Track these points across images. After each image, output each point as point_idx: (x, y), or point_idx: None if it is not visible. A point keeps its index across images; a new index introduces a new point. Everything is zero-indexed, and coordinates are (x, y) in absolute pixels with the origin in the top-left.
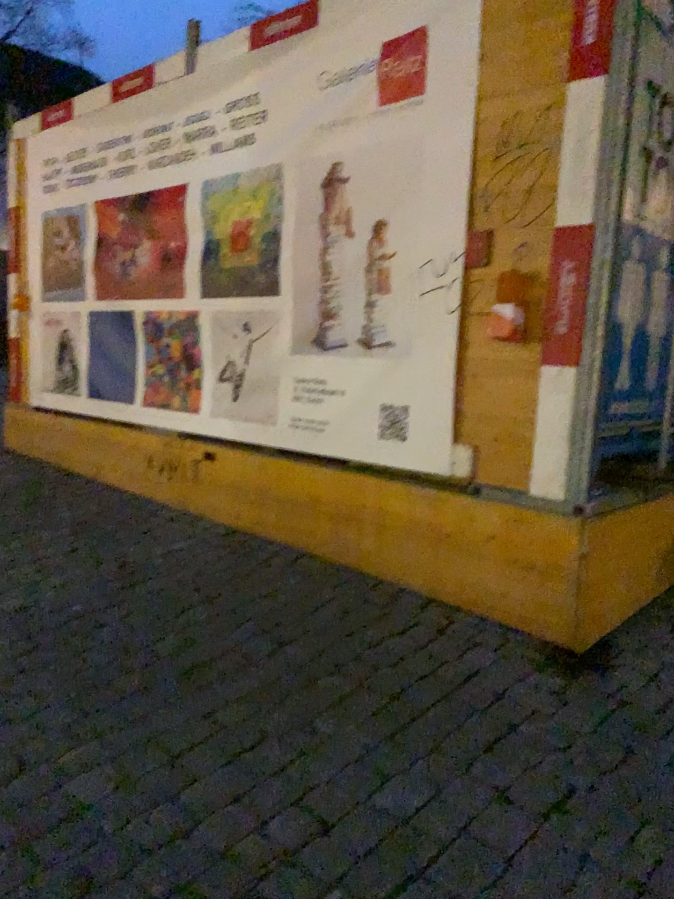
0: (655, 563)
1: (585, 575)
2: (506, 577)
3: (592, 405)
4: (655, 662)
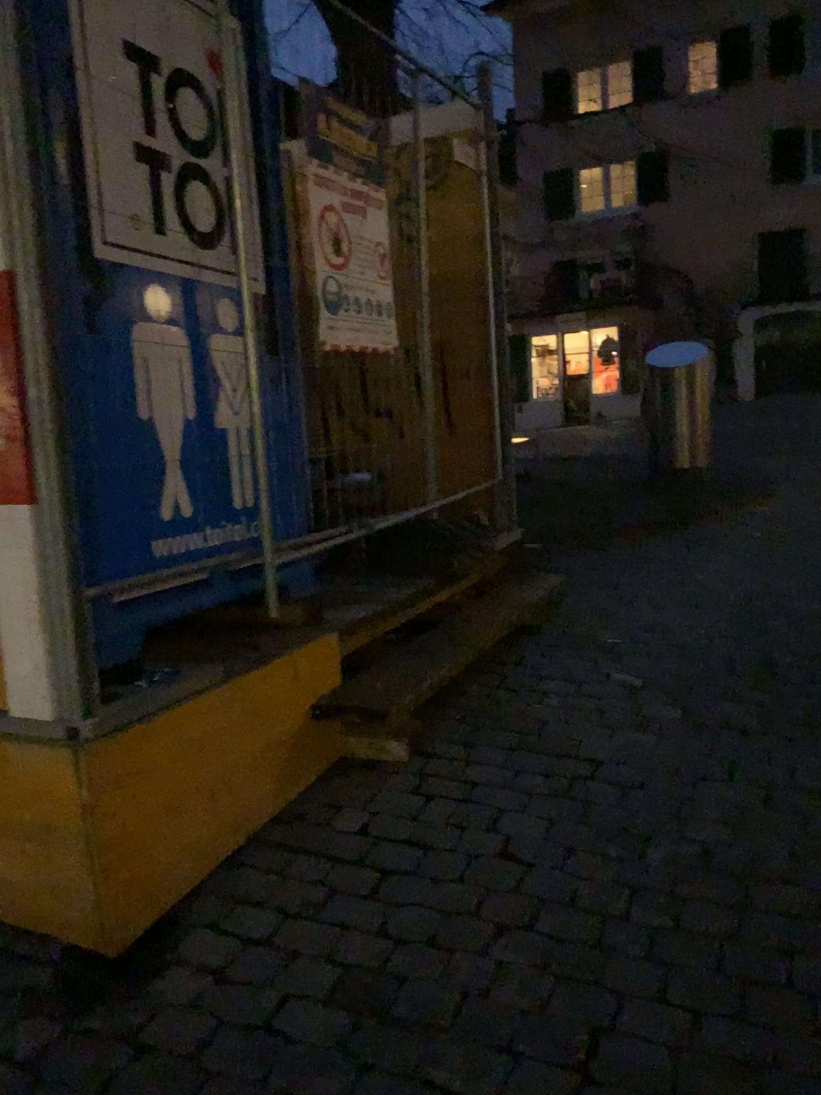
0: (272, 762)
1: (98, 835)
2: (3, 850)
3: (70, 561)
4: (232, 944)
